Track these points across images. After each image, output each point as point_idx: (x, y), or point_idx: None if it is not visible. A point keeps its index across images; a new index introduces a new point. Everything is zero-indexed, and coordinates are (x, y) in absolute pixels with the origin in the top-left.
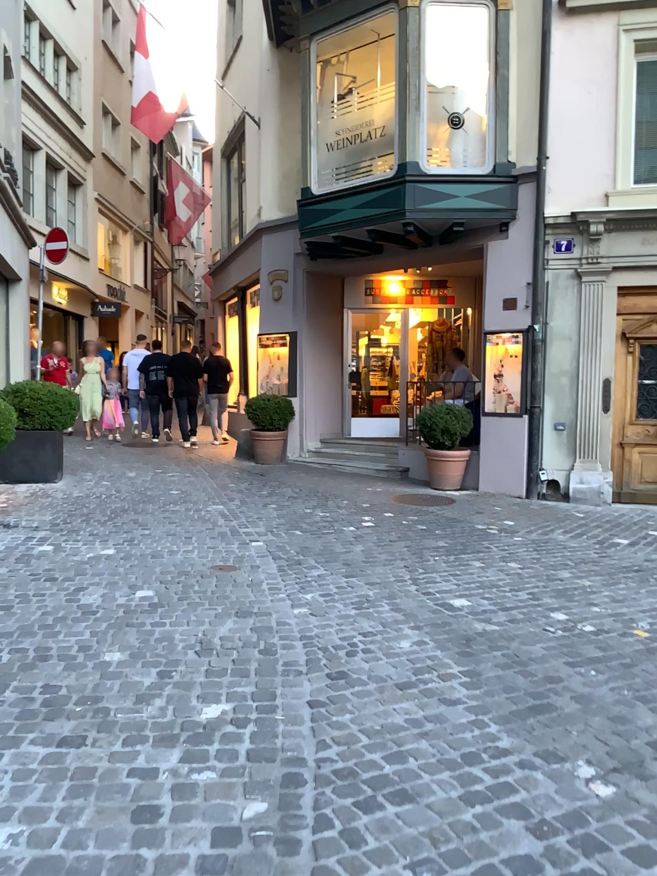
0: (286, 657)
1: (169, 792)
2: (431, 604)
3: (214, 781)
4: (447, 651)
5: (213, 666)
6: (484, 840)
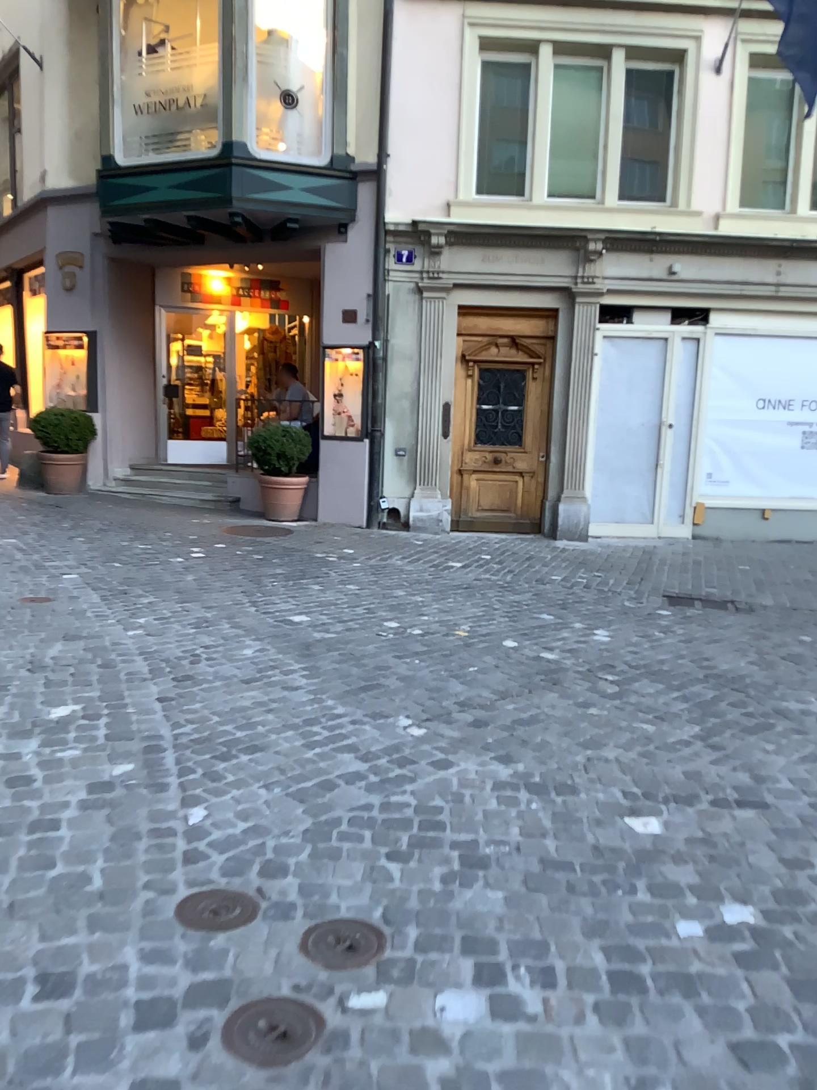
0: (128, 667)
1: (39, 763)
2: (270, 620)
3: (80, 754)
4: (287, 654)
5: (53, 678)
6: (321, 767)
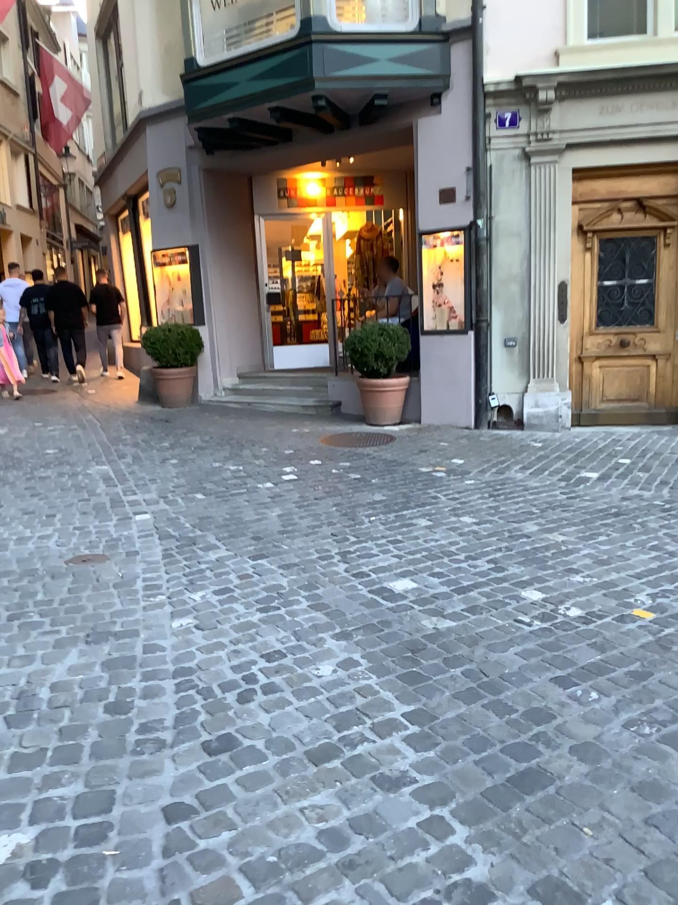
0: (142, 716)
1: None
2: (364, 593)
3: None
4: (385, 677)
5: (25, 747)
6: None
